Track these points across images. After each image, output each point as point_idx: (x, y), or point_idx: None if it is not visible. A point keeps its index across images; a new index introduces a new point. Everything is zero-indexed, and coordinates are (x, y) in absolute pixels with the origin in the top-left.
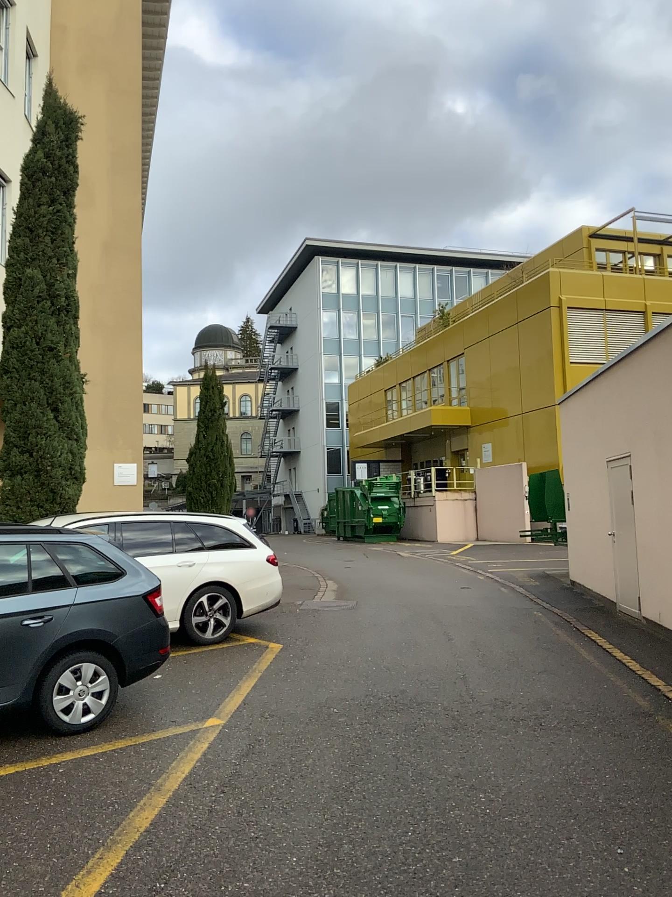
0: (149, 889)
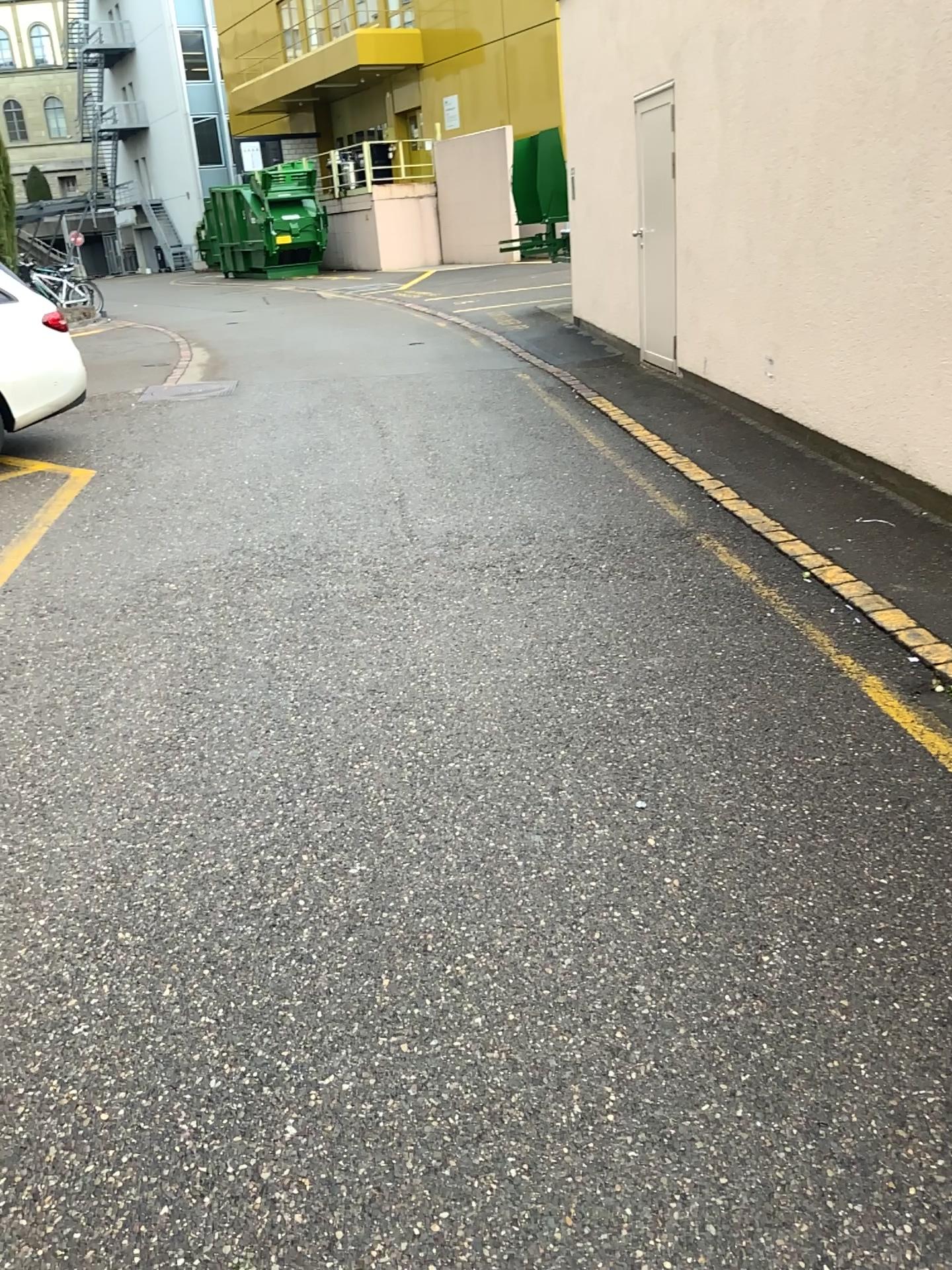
0: None
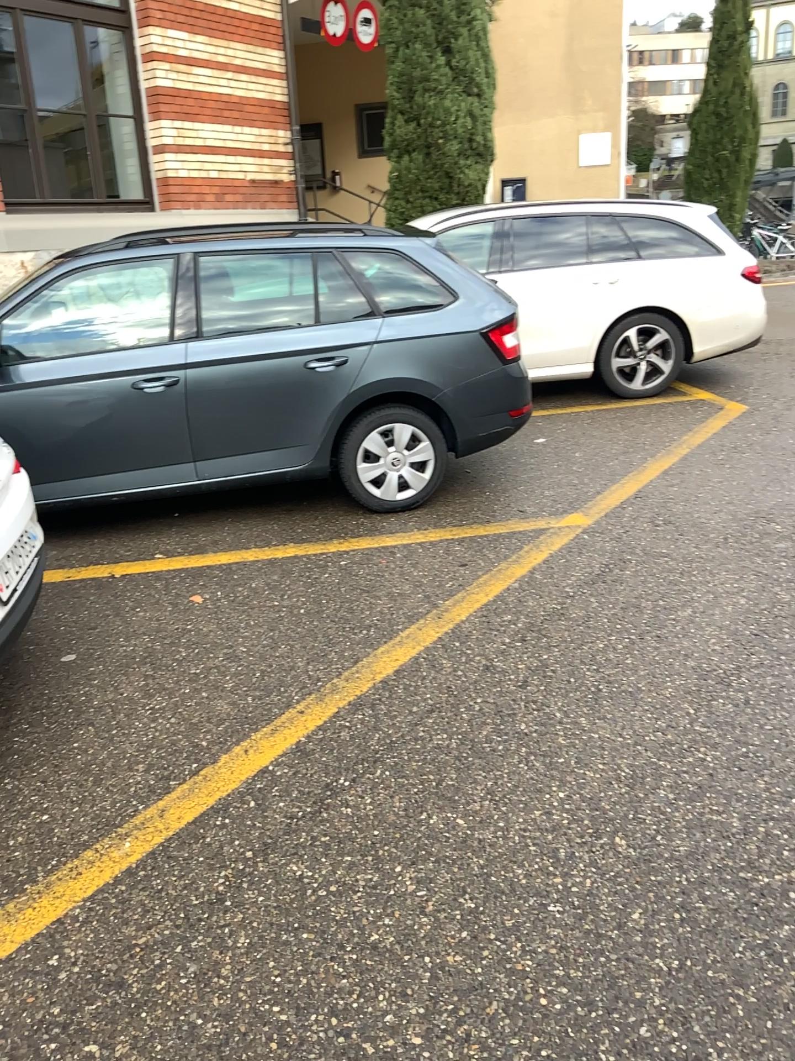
0: (323, 792)
